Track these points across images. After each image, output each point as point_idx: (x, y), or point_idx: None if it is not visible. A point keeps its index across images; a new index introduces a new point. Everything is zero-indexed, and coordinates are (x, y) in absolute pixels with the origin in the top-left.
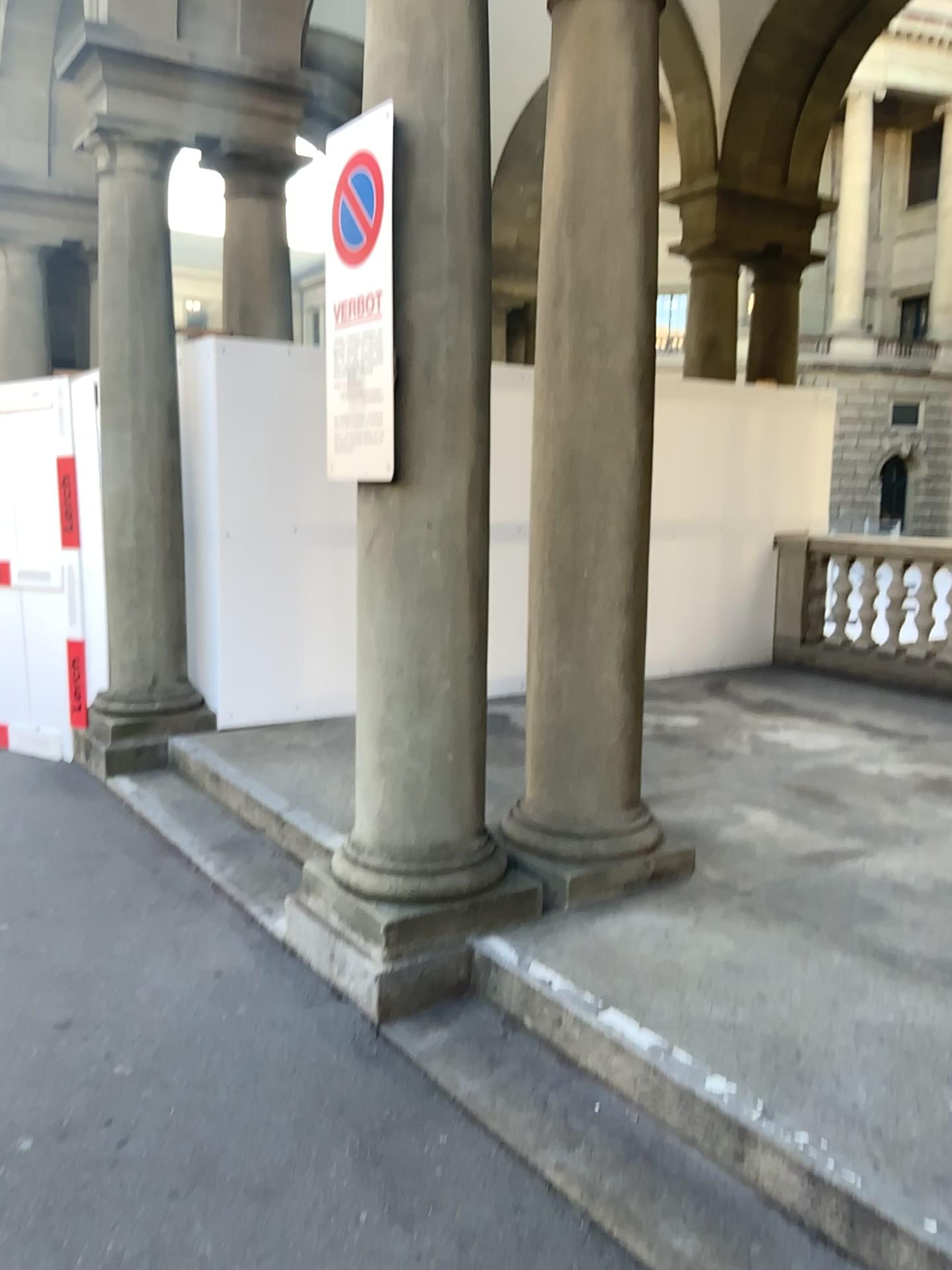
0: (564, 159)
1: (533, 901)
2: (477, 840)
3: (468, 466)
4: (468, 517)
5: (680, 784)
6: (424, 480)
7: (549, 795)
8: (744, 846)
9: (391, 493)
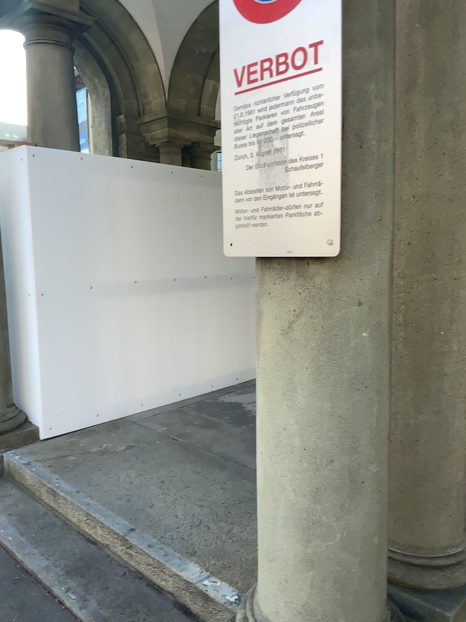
0: None
1: None
2: None
3: (388, 240)
4: (387, 292)
5: None
6: (355, 256)
7: (402, 527)
8: None
9: (321, 271)
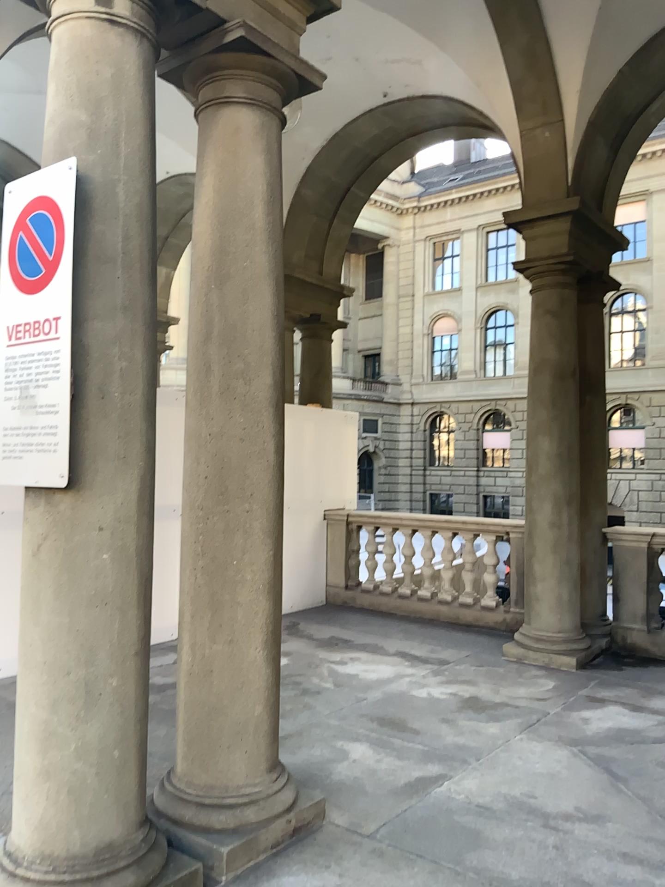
0: (215, 226)
1: (194, 882)
2: (139, 828)
3: (139, 474)
4: (138, 520)
5: (292, 727)
6: (99, 487)
7: (200, 767)
8: (360, 787)
9: (65, 499)
